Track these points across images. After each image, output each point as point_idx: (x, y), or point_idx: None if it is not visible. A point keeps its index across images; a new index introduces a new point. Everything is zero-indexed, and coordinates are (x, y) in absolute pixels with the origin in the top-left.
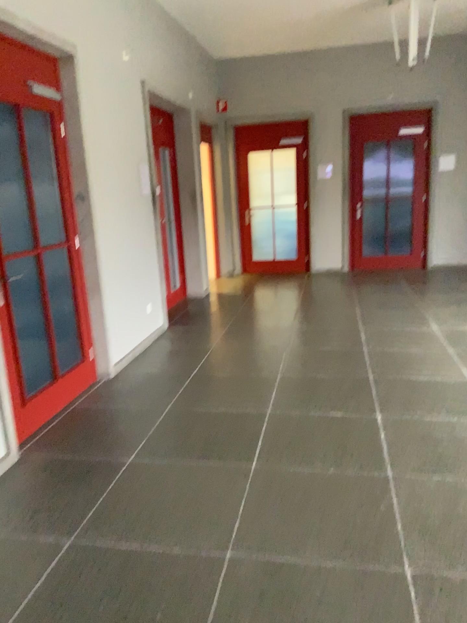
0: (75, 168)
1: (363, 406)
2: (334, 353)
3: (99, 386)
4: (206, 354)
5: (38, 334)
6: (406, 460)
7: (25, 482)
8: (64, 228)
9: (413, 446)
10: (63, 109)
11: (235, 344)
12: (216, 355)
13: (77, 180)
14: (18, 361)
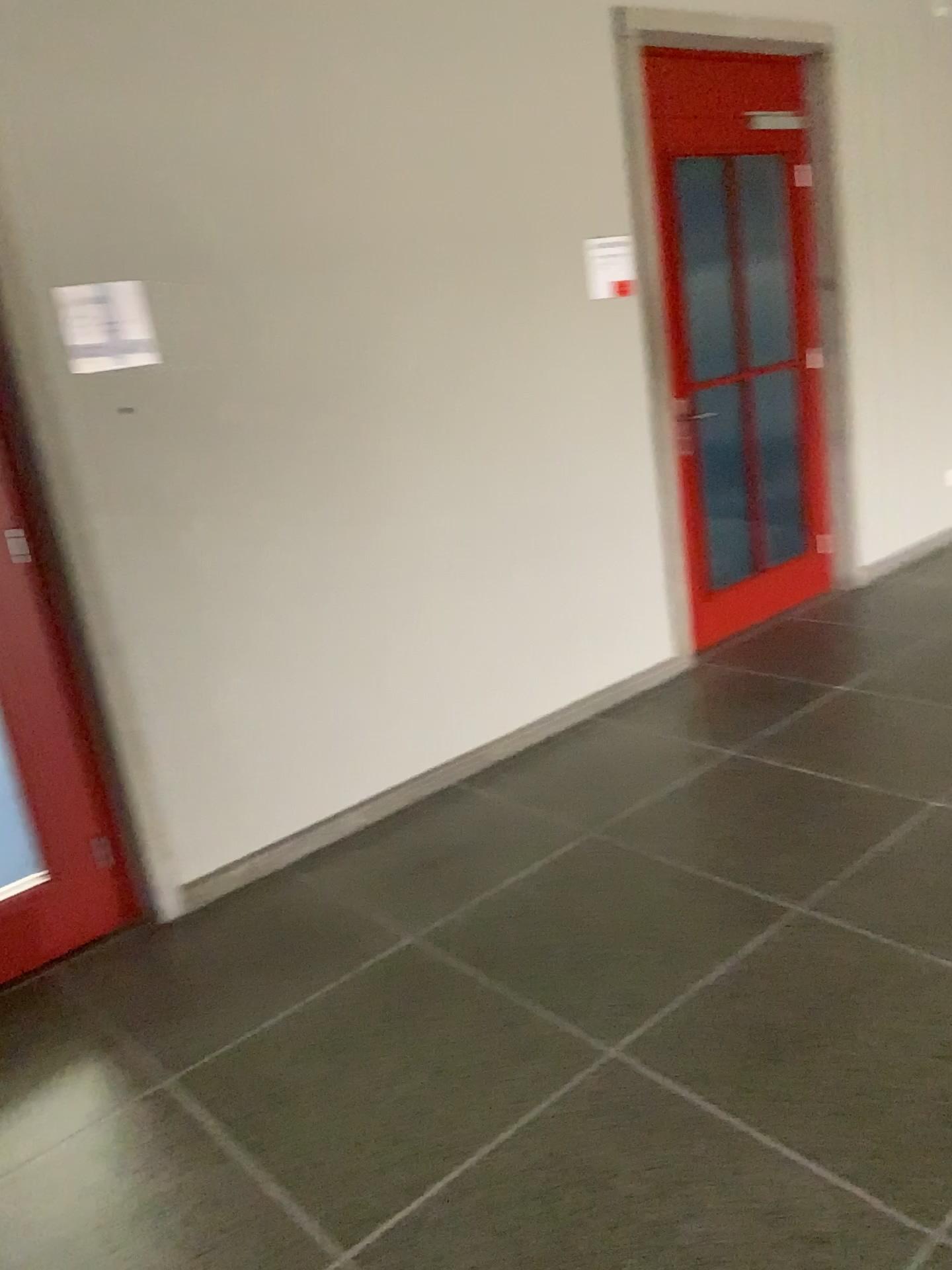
0: (816, 237)
1: None
2: None
3: (836, 597)
4: None
5: (738, 501)
6: None
7: (697, 691)
8: (795, 338)
9: None
10: (802, 143)
11: None
12: None
13: (819, 257)
14: (705, 535)
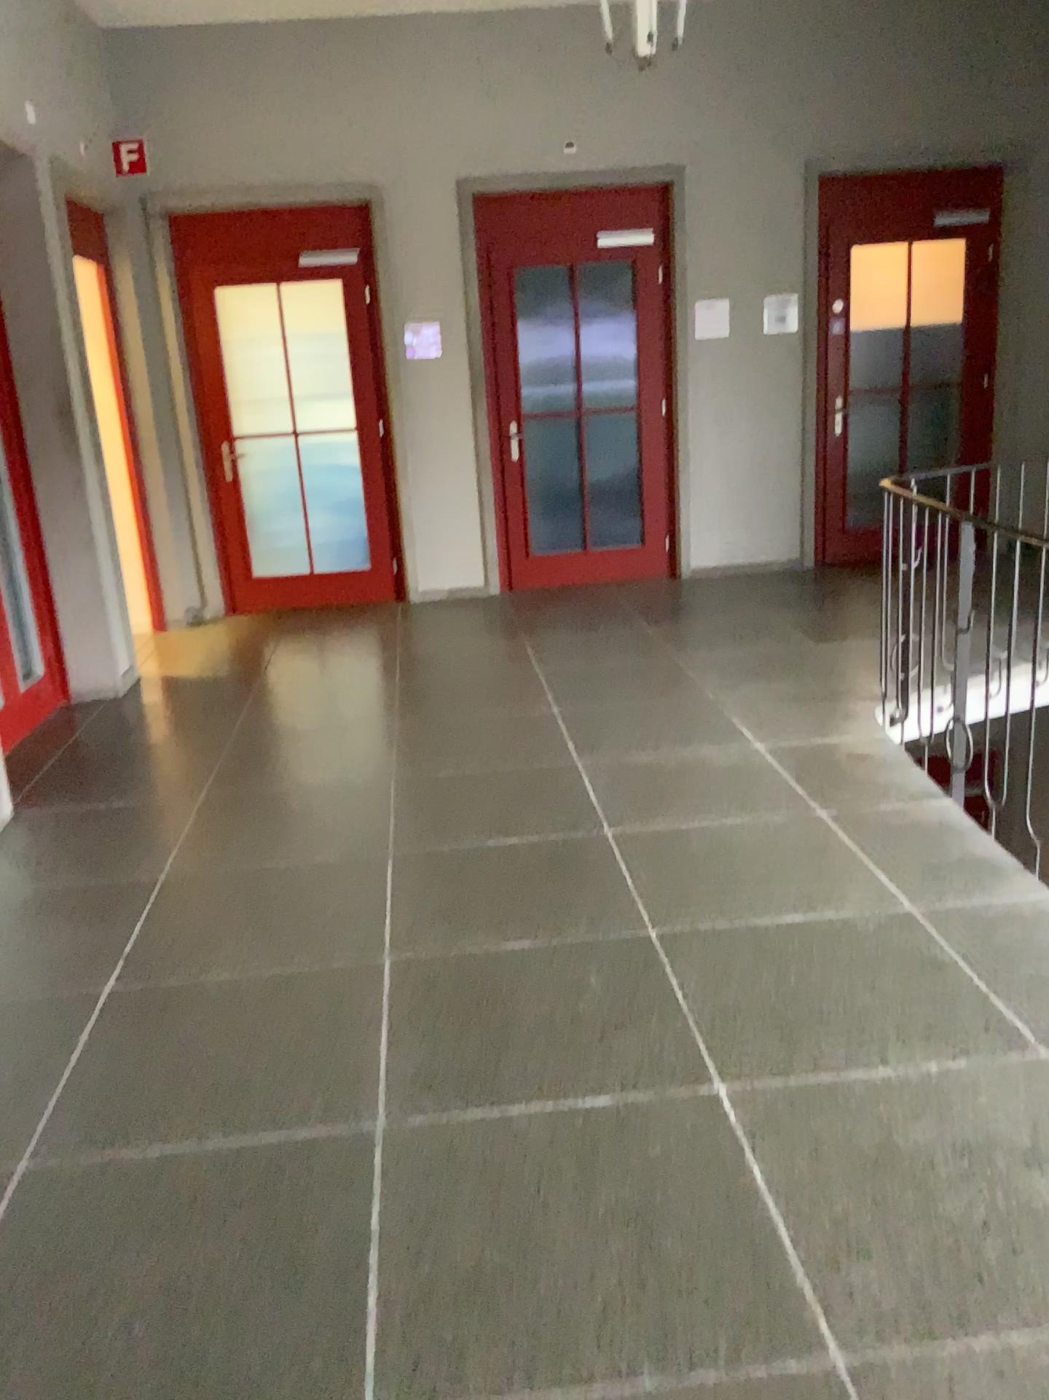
0: None
1: (661, 1051)
2: (526, 856)
3: None
4: (146, 901)
5: None
6: (864, 1275)
7: None
8: None
9: (862, 1201)
10: None
11: (232, 852)
12: (178, 904)
13: None
14: None
